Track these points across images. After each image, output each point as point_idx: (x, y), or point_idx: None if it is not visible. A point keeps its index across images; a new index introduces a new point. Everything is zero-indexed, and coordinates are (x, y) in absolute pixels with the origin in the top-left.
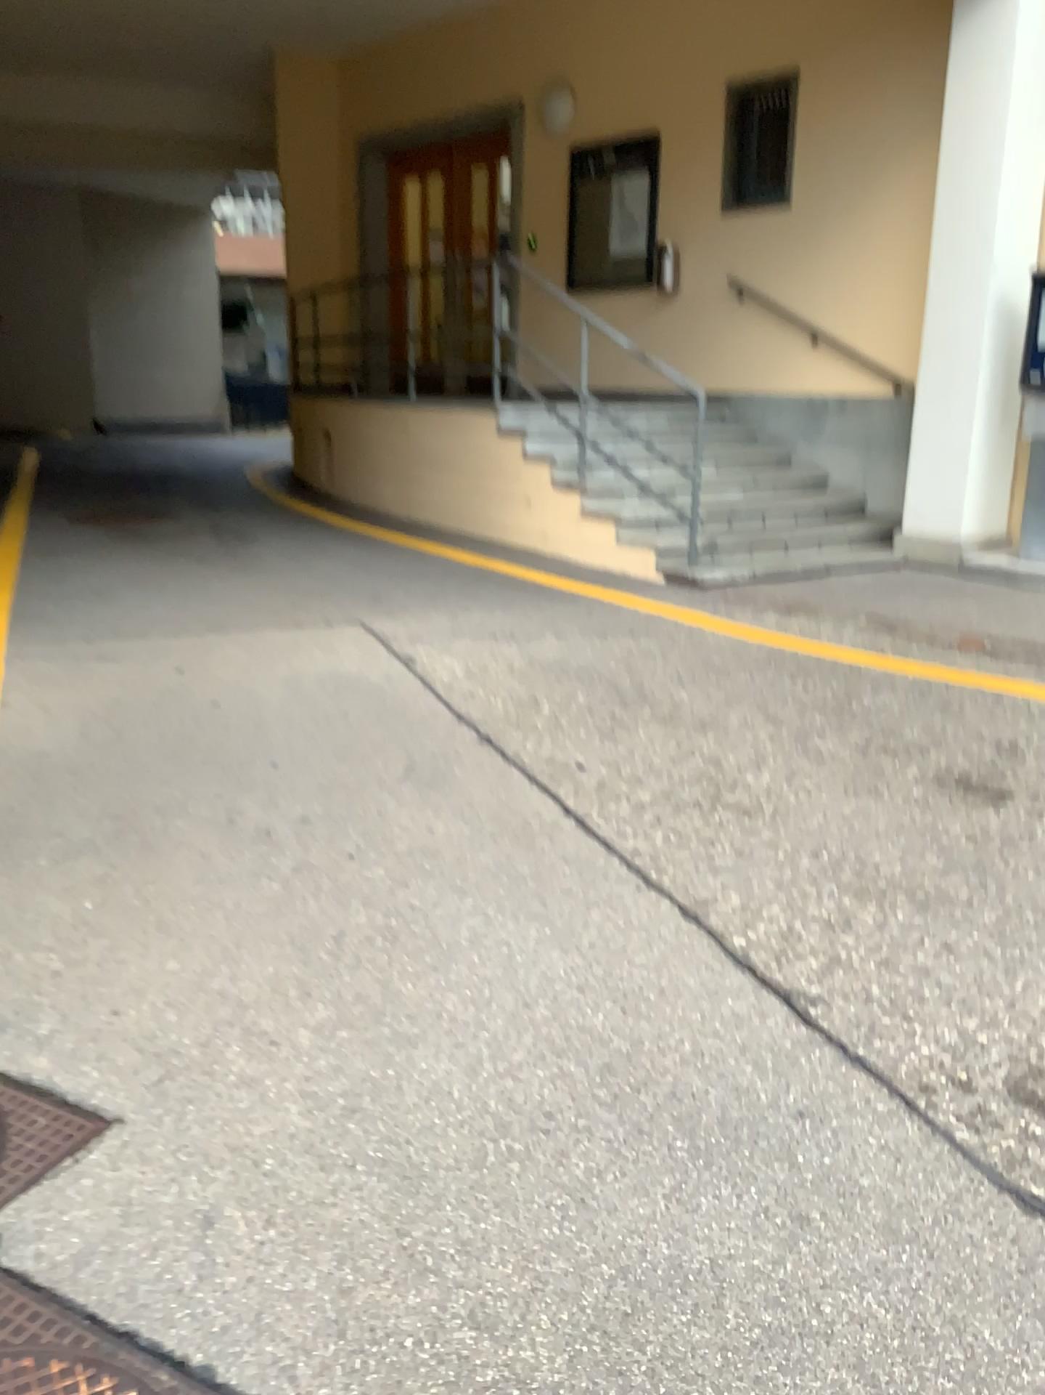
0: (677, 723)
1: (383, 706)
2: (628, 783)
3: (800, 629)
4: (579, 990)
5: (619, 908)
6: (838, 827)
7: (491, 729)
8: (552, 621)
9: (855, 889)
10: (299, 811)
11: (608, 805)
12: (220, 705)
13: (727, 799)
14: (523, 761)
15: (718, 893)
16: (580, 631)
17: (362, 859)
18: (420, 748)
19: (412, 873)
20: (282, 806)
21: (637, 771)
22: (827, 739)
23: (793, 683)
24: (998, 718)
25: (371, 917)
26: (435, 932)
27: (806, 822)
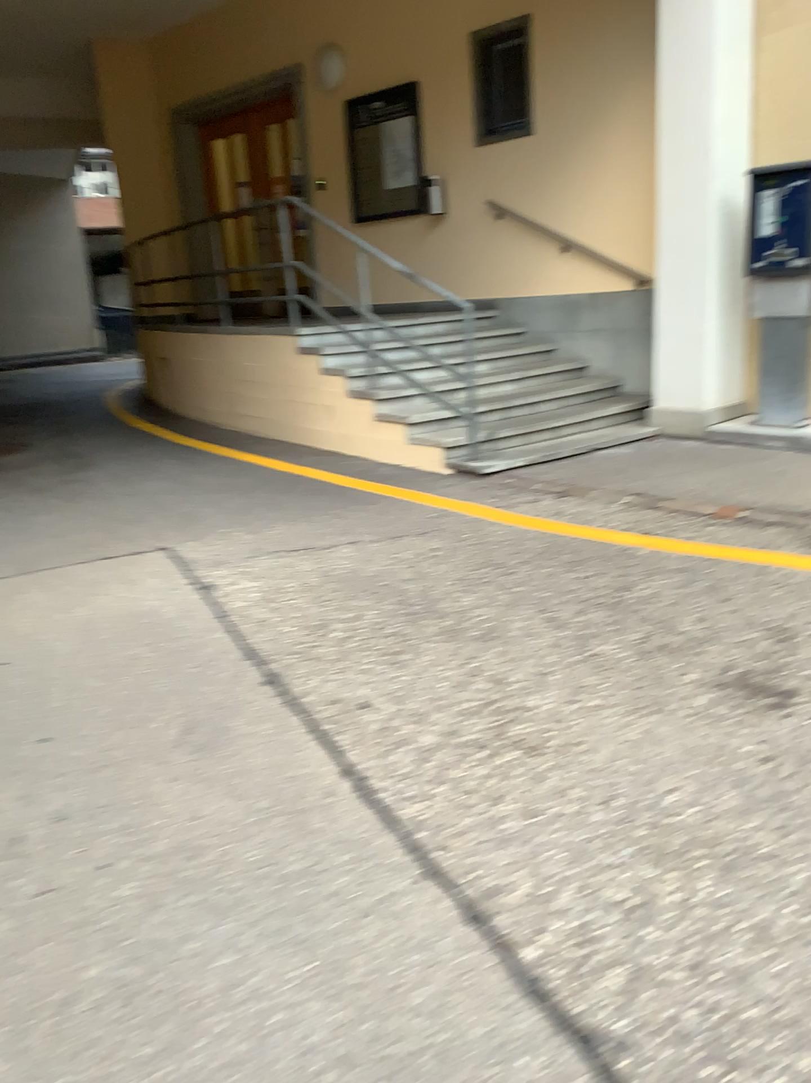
0: (461, 639)
1: (170, 651)
2: (410, 724)
3: (574, 518)
4: (338, 1071)
5: (393, 917)
6: (627, 763)
7: (275, 667)
8: (345, 531)
9: (653, 856)
10: (56, 803)
11: (388, 758)
12: (5, 666)
13: (511, 735)
14: (304, 706)
15: (502, 882)
16: (370, 540)
17: (112, 872)
18: (200, 701)
19: (163, 889)
20: (38, 801)
21: (419, 706)
22: (608, 643)
23: (570, 579)
24: (767, 598)
25: (104, 969)
26: (174, 987)
27: (593, 758)
